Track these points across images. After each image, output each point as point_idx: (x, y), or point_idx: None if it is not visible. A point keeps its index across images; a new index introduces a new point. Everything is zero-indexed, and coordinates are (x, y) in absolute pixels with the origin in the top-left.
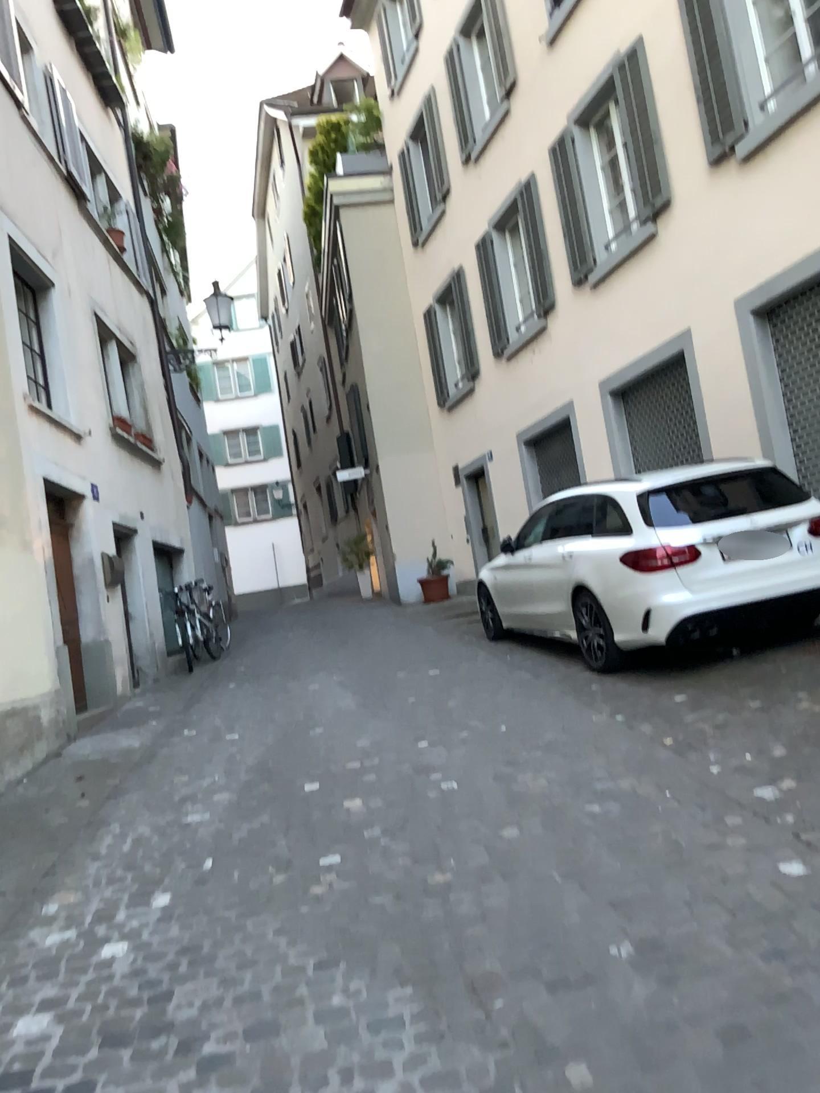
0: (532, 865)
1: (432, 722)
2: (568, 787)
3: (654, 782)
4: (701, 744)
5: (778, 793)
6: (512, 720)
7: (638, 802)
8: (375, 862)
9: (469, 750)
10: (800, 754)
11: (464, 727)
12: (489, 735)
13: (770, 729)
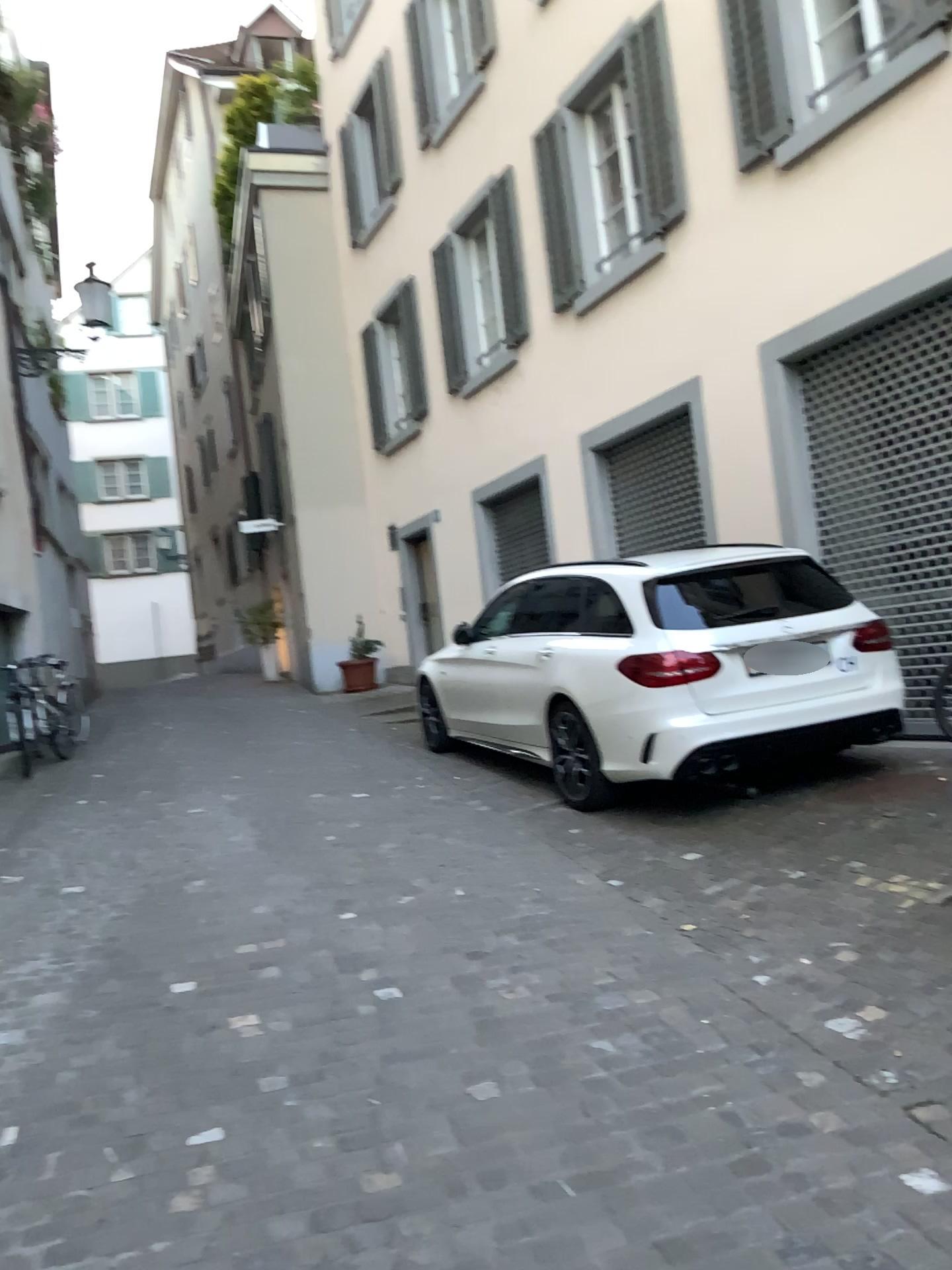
0: (528, 1164)
1: (361, 882)
2: (563, 1007)
3: (686, 1004)
4: (740, 938)
5: (868, 1032)
6: (472, 883)
7: (669, 1039)
8: (279, 1152)
9: (414, 932)
10: (882, 964)
11: (406, 892)
12: (442, 908)
13: (827, 917)
